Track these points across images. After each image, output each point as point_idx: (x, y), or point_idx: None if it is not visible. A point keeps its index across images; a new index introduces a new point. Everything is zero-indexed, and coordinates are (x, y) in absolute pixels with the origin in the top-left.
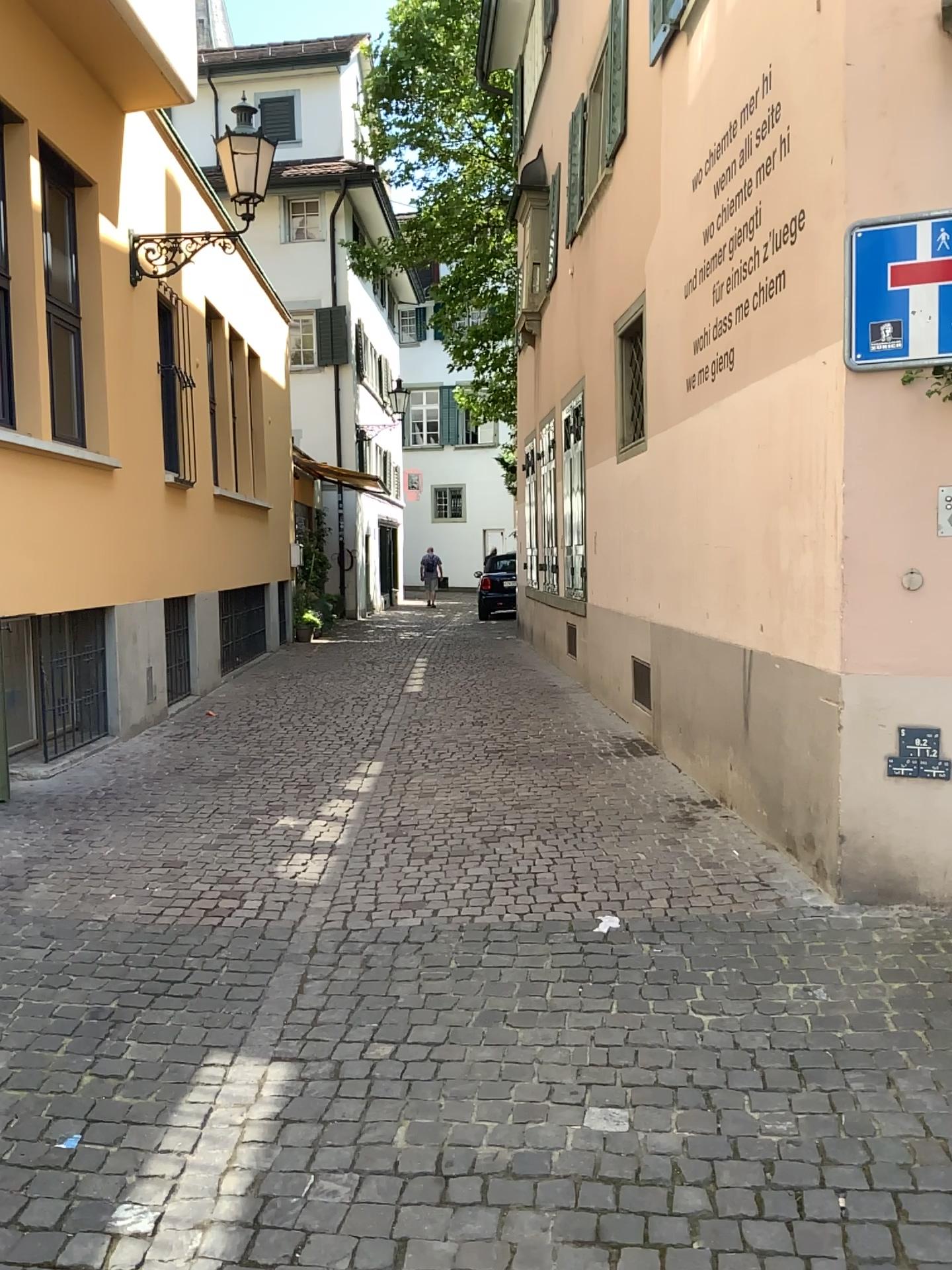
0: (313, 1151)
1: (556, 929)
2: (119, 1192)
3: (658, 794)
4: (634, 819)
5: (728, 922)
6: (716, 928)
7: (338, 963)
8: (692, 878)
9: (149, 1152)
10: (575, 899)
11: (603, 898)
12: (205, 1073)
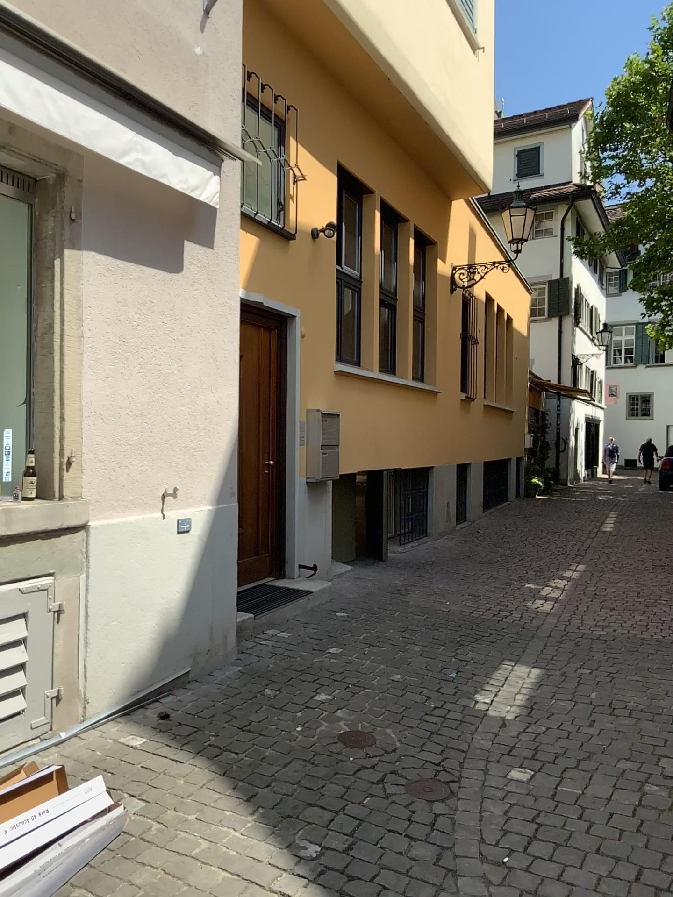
0: (554, 692)
1: None
2: (476, 690)
3: None
4: None
5: None
6: None
7: (562, 640)
8: None
9: (485, 682)
10: None
11: None
12: (504, 665)
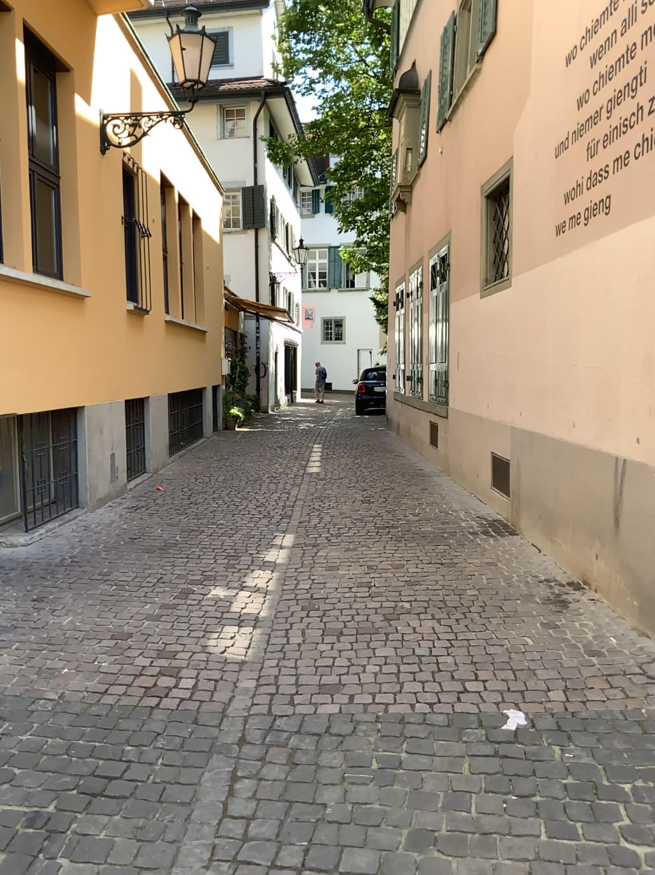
0: None
1: (467, 724)
2: None
3: (528, 574)
4: (513, 599)
5: (627, 721)
6: (620, 730)
7: (266, 760)
8: (580, 668)
9: None
10: (478, 688)
11: (503, 688)
12: None
